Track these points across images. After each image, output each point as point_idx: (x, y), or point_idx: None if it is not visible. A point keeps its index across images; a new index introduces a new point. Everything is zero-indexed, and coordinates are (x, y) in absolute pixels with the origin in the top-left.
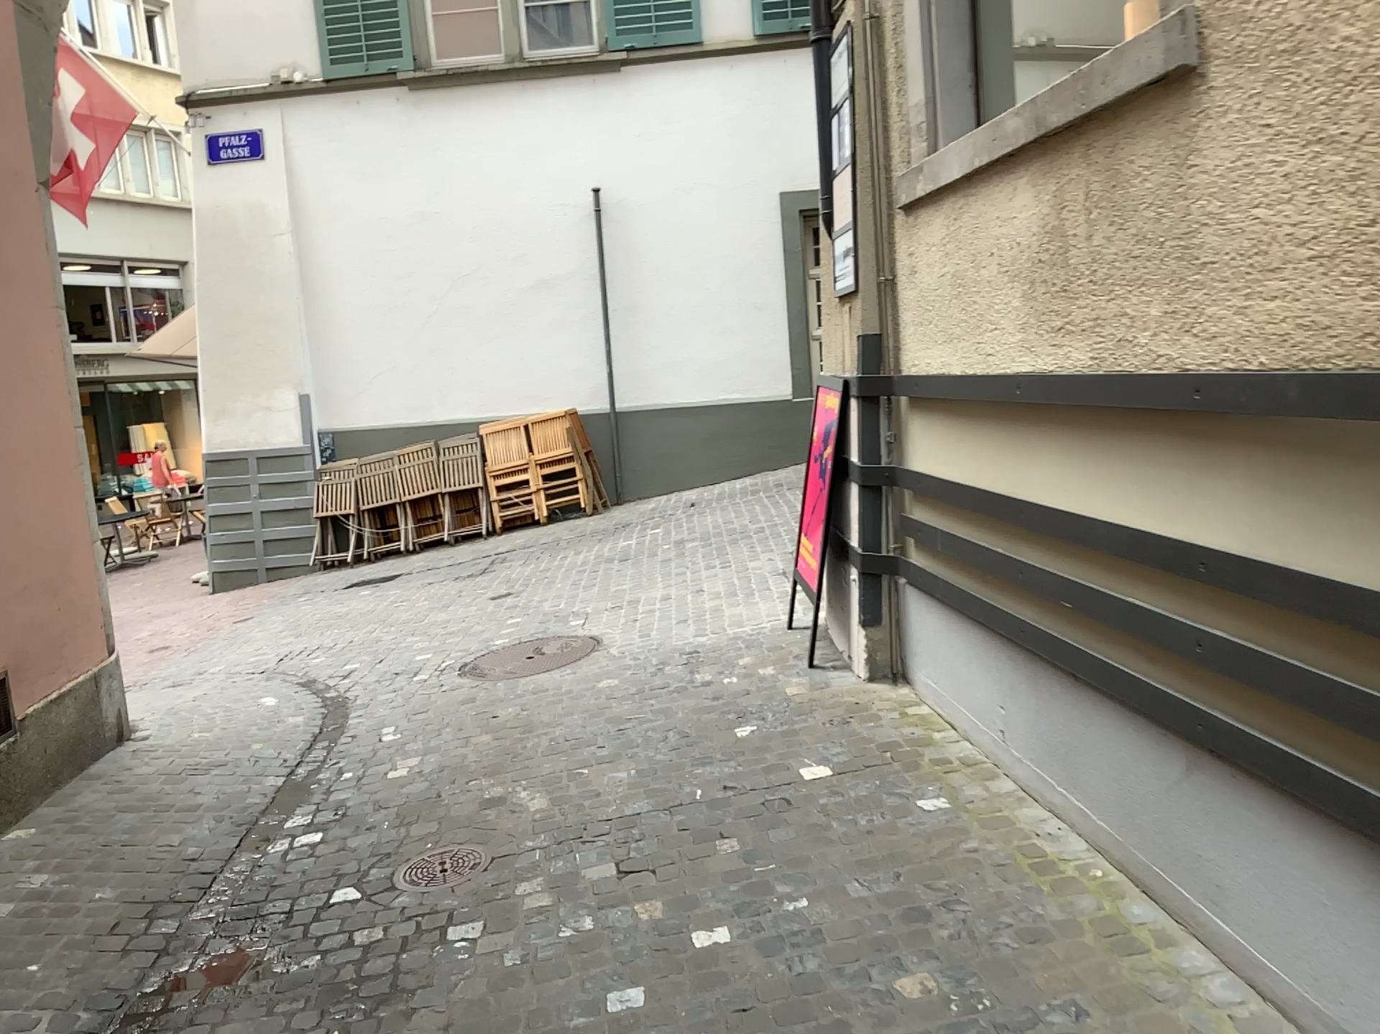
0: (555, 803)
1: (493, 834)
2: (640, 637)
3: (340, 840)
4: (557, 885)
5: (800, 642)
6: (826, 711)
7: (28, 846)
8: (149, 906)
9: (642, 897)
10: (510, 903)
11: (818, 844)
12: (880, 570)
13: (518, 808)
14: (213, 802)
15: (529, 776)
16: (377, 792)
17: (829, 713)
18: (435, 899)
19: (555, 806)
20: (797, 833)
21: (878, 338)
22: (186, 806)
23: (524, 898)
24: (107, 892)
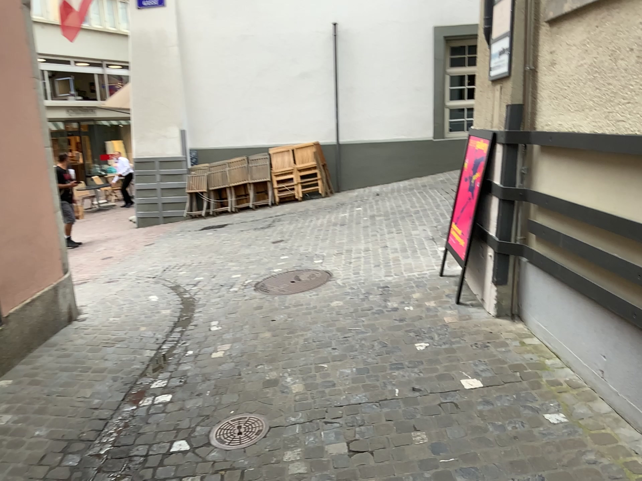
0: (309, 388)
1: (271, 409)
2: (354, 273)
3: (180, 403)
4: (311, 457)
5: (448, 284)
6: (472, 335)
7: (3, 394)
8: (62, 446)
9: (367, 475)
10: (281, 468)
11: (481, 442)
12: (507, 250)
13: (286, 390)
14: (111, 369)
15: (293, 365)
16: (204, 369)
17: (474, 336)
18: (233, 459)
19: (309, 390)
20: (465, 430)
21: (518, 106)
22: (96, 370)
23: (289, 465)
24: (40, 432)
